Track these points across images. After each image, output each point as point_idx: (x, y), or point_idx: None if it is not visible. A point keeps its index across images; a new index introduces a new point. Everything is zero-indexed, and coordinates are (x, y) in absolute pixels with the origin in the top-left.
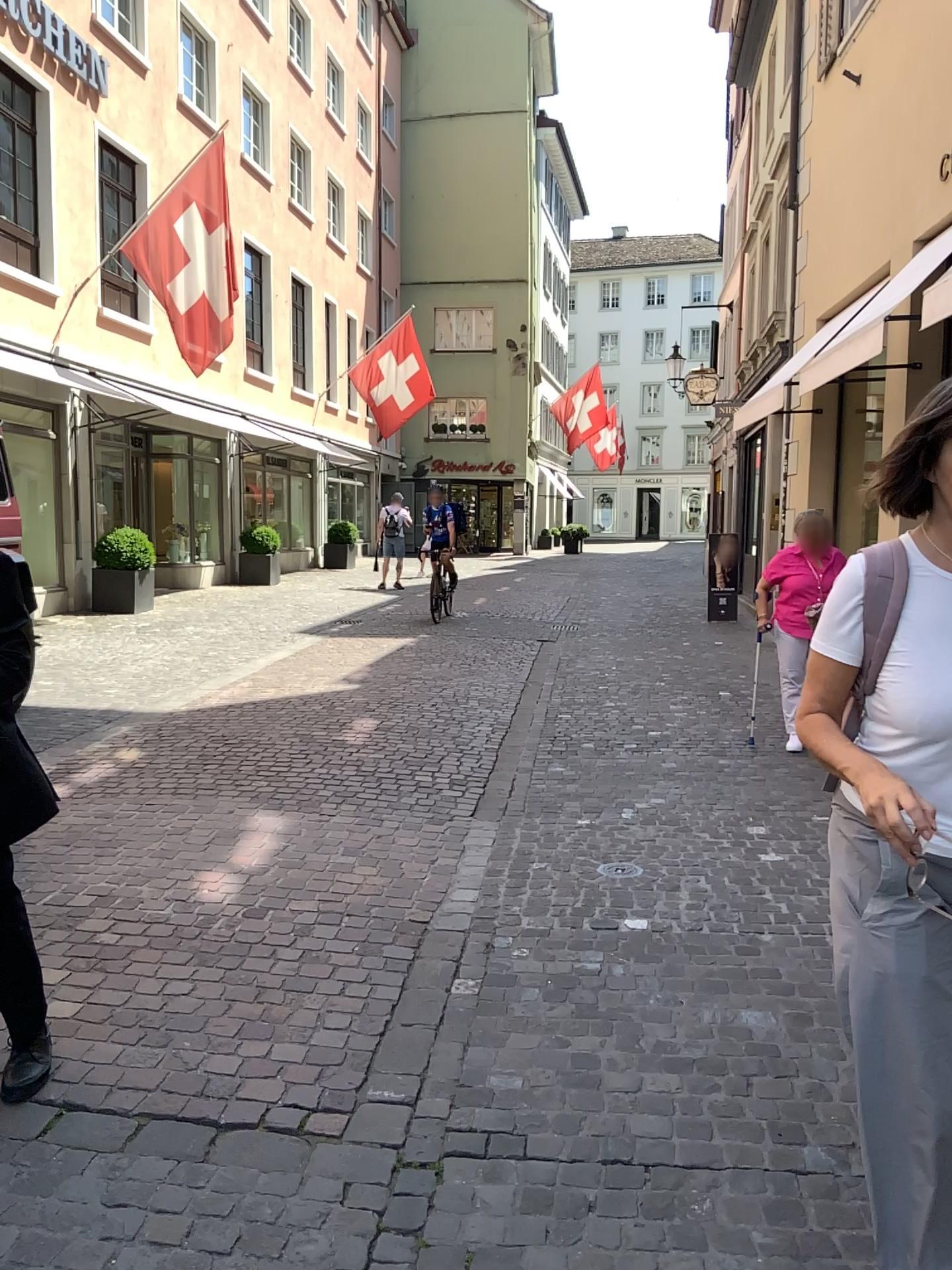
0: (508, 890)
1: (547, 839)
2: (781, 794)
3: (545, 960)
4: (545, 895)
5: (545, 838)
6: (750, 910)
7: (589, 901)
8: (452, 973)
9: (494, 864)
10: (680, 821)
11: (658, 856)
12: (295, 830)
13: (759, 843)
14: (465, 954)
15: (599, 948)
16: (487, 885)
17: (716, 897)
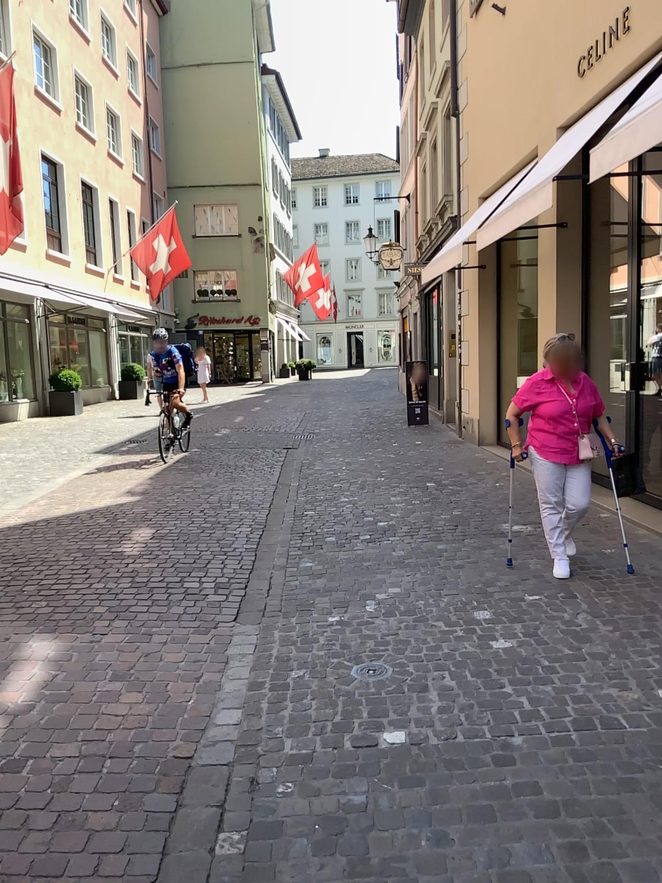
0: (270, 707)
1: (303, 642)
2: (497, 578)
3: (311, 796)
4: (305, 710)
5: (301, 642)
6: (496, 709)
7: (347, 713)
8: (216, 828)
9: (256, 676)
10: (418, 613)
11: (404, 653)
12: (67, 654)
13: (490, 632)
14: (229, 798)
15: (363, 774)
16: (250, 702)
17: (463, 696)
